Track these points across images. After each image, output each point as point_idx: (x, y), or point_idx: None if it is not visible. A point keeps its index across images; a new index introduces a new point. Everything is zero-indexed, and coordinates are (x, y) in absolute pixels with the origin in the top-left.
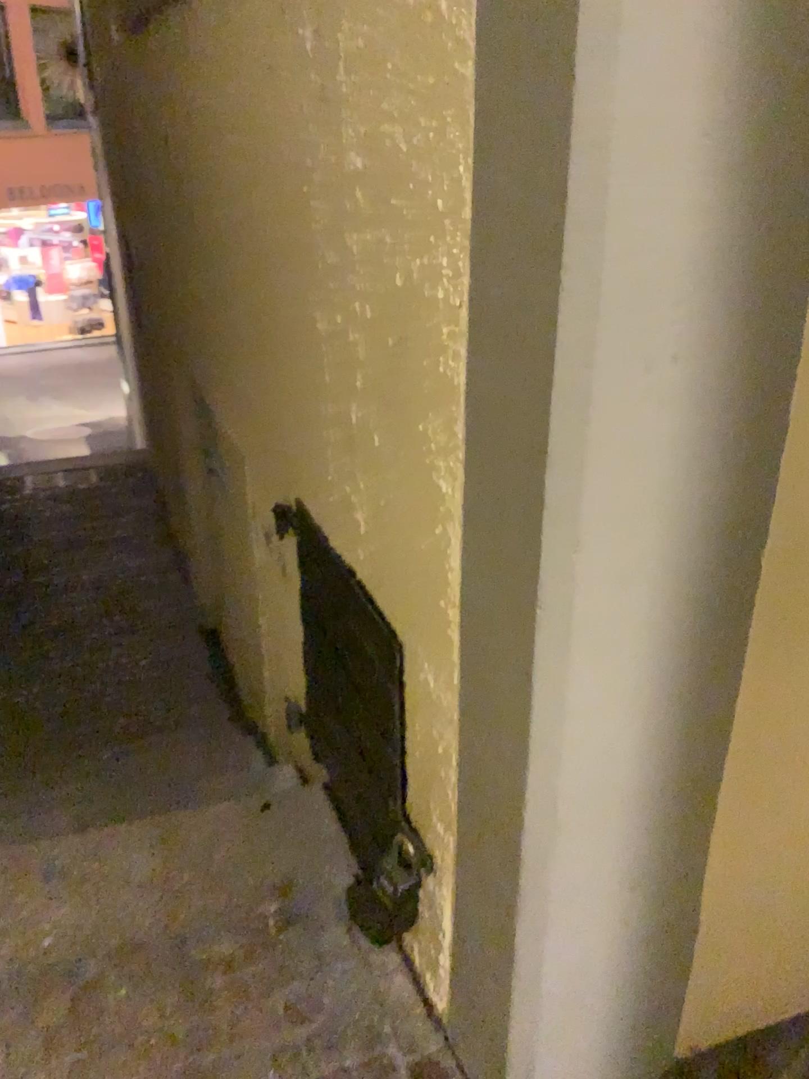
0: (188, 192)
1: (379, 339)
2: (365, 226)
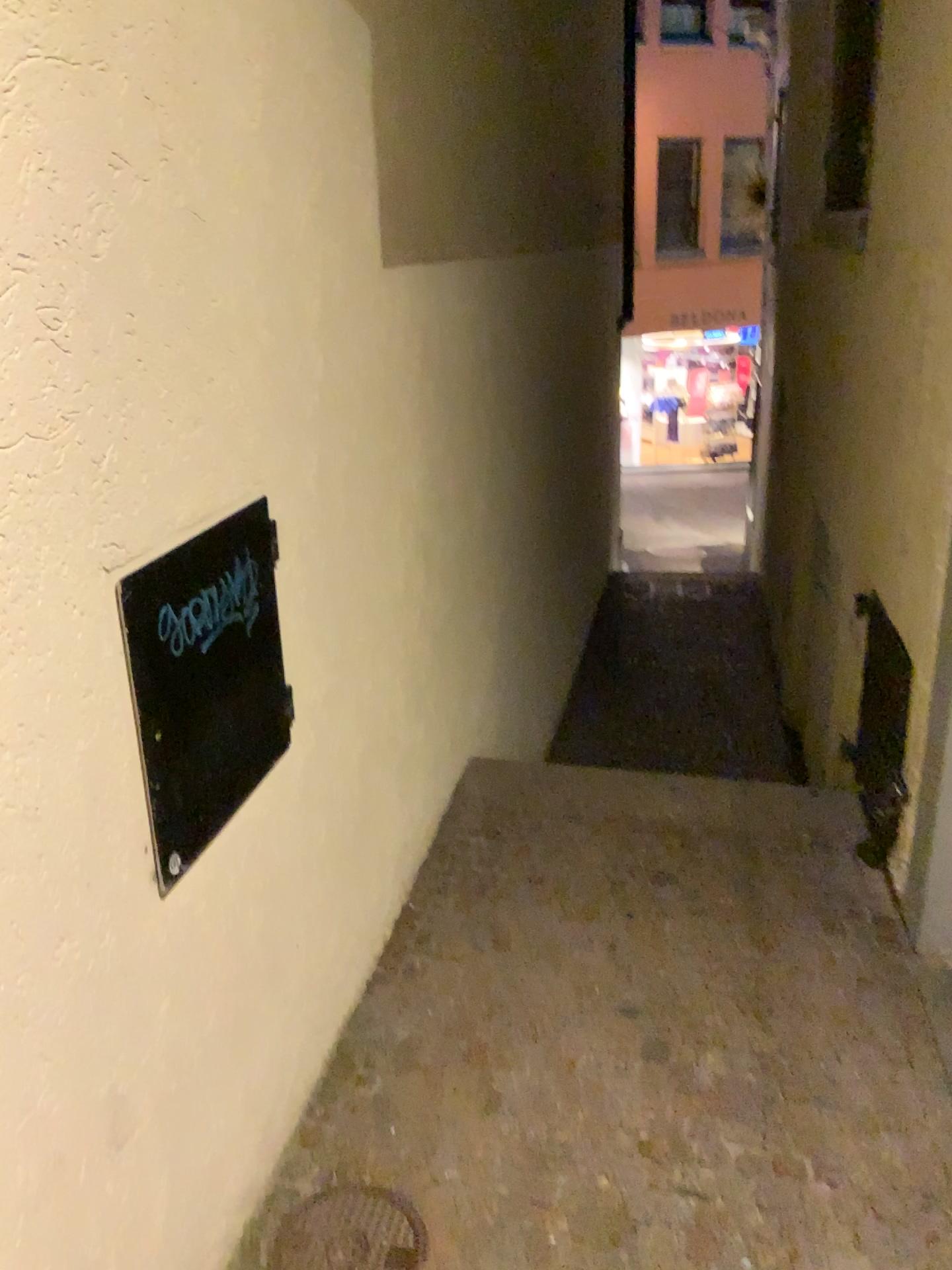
0: (838, 375)
1: (922, 492)
2: (924, 431)
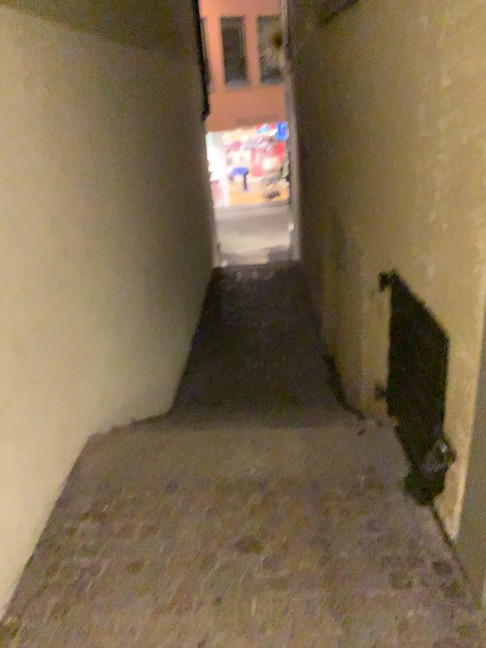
0: (345, 109)
1: (450, 173)
2: (448, 114)
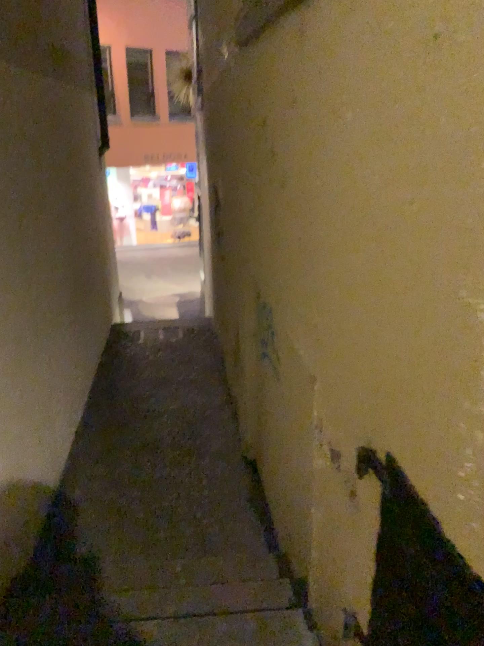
0: (282, 163)
1: None
2: None
